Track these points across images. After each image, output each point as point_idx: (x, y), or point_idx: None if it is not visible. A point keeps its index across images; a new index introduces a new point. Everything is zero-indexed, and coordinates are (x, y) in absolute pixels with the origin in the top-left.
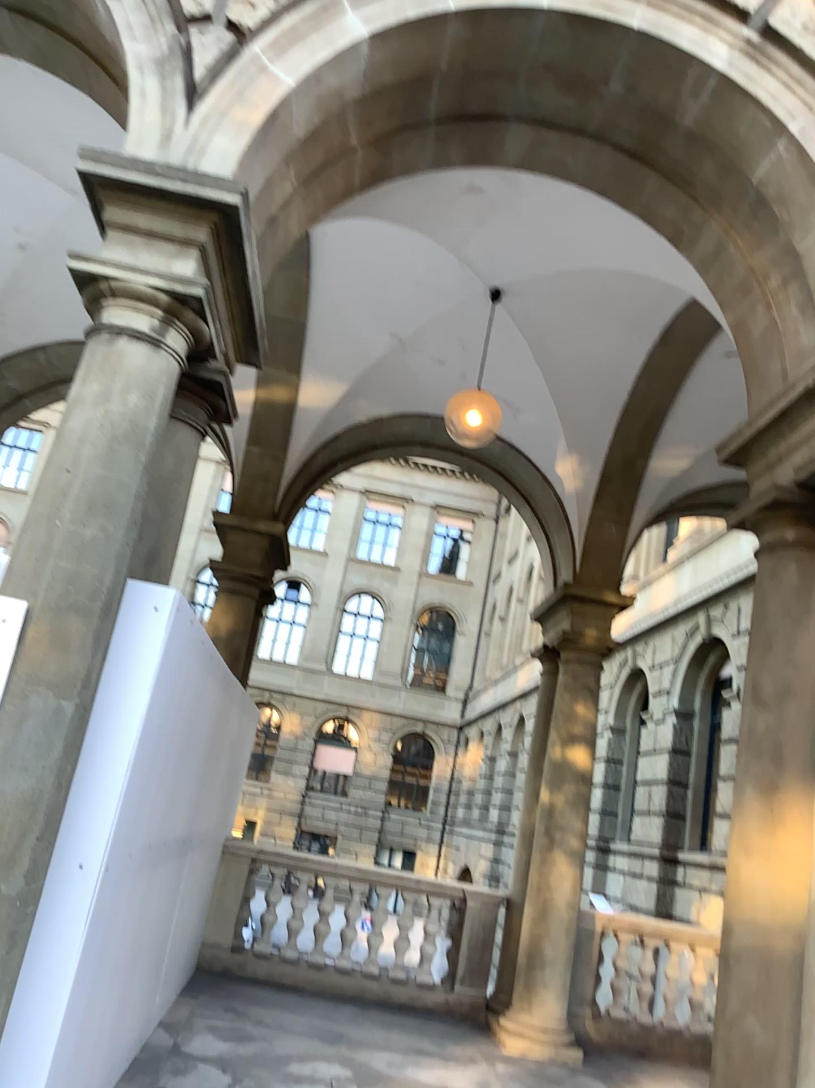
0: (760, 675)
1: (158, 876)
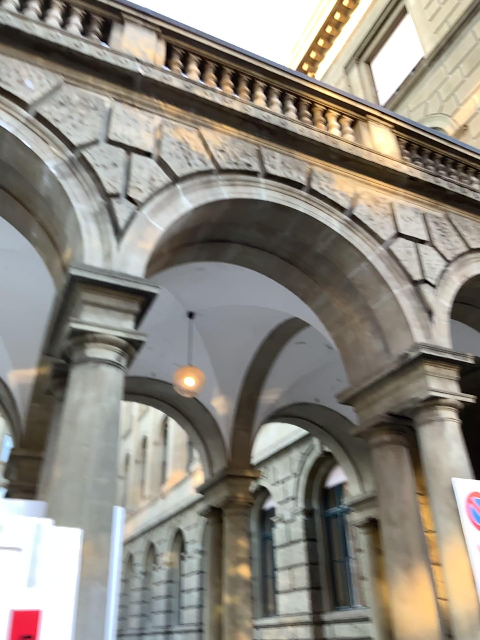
0: (391, 508)
1: None
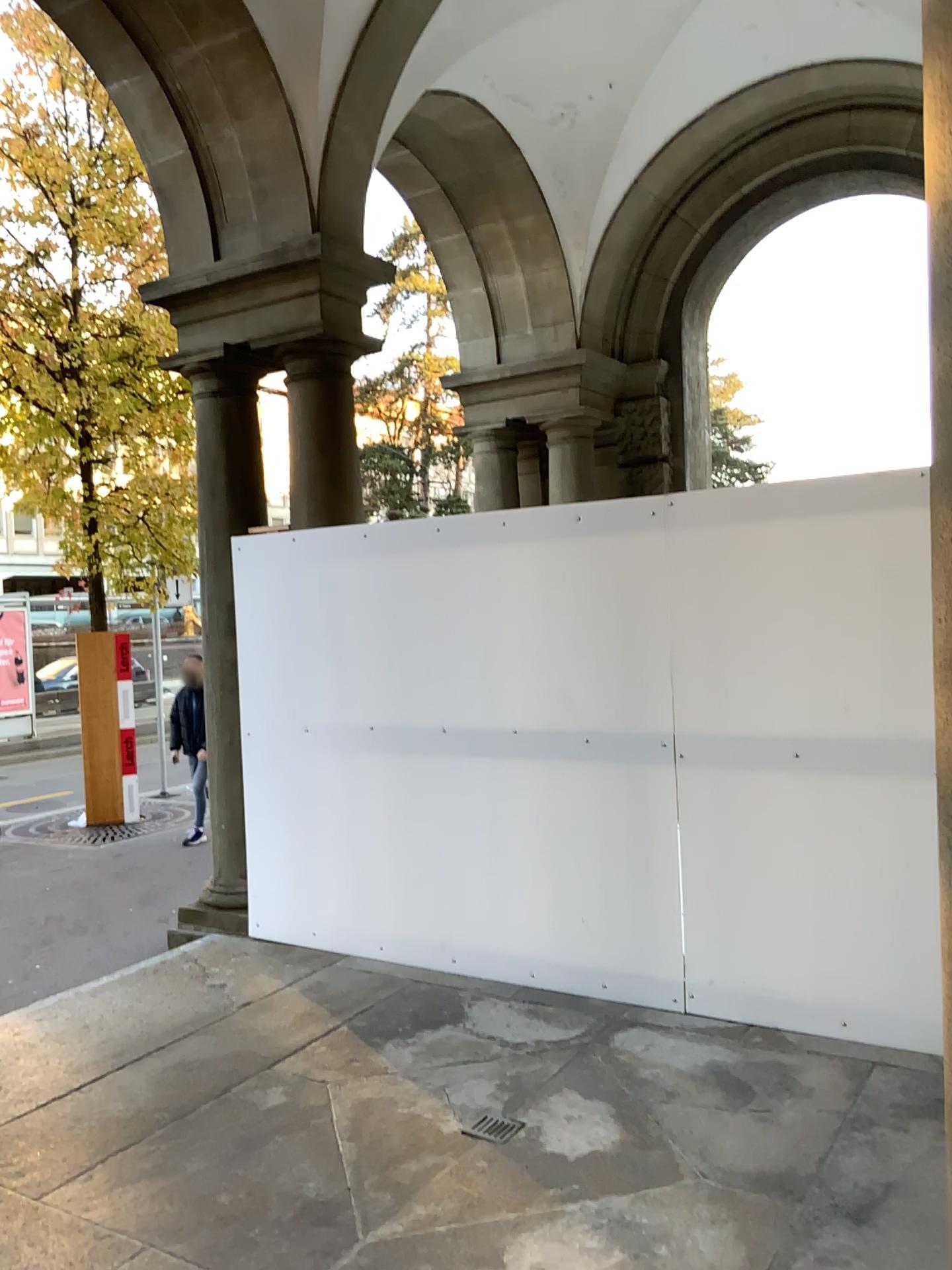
0: None
1: (449, 766)
